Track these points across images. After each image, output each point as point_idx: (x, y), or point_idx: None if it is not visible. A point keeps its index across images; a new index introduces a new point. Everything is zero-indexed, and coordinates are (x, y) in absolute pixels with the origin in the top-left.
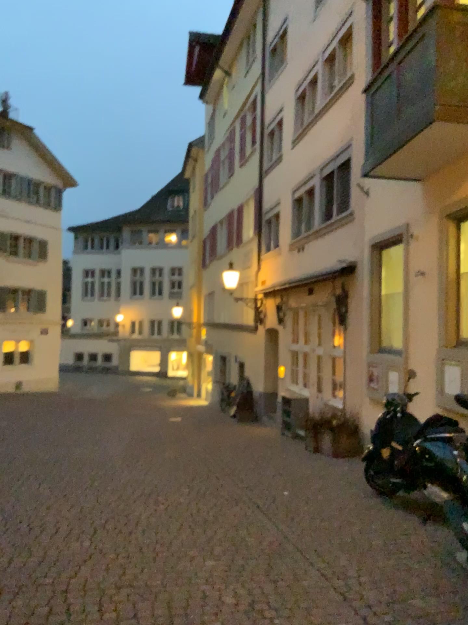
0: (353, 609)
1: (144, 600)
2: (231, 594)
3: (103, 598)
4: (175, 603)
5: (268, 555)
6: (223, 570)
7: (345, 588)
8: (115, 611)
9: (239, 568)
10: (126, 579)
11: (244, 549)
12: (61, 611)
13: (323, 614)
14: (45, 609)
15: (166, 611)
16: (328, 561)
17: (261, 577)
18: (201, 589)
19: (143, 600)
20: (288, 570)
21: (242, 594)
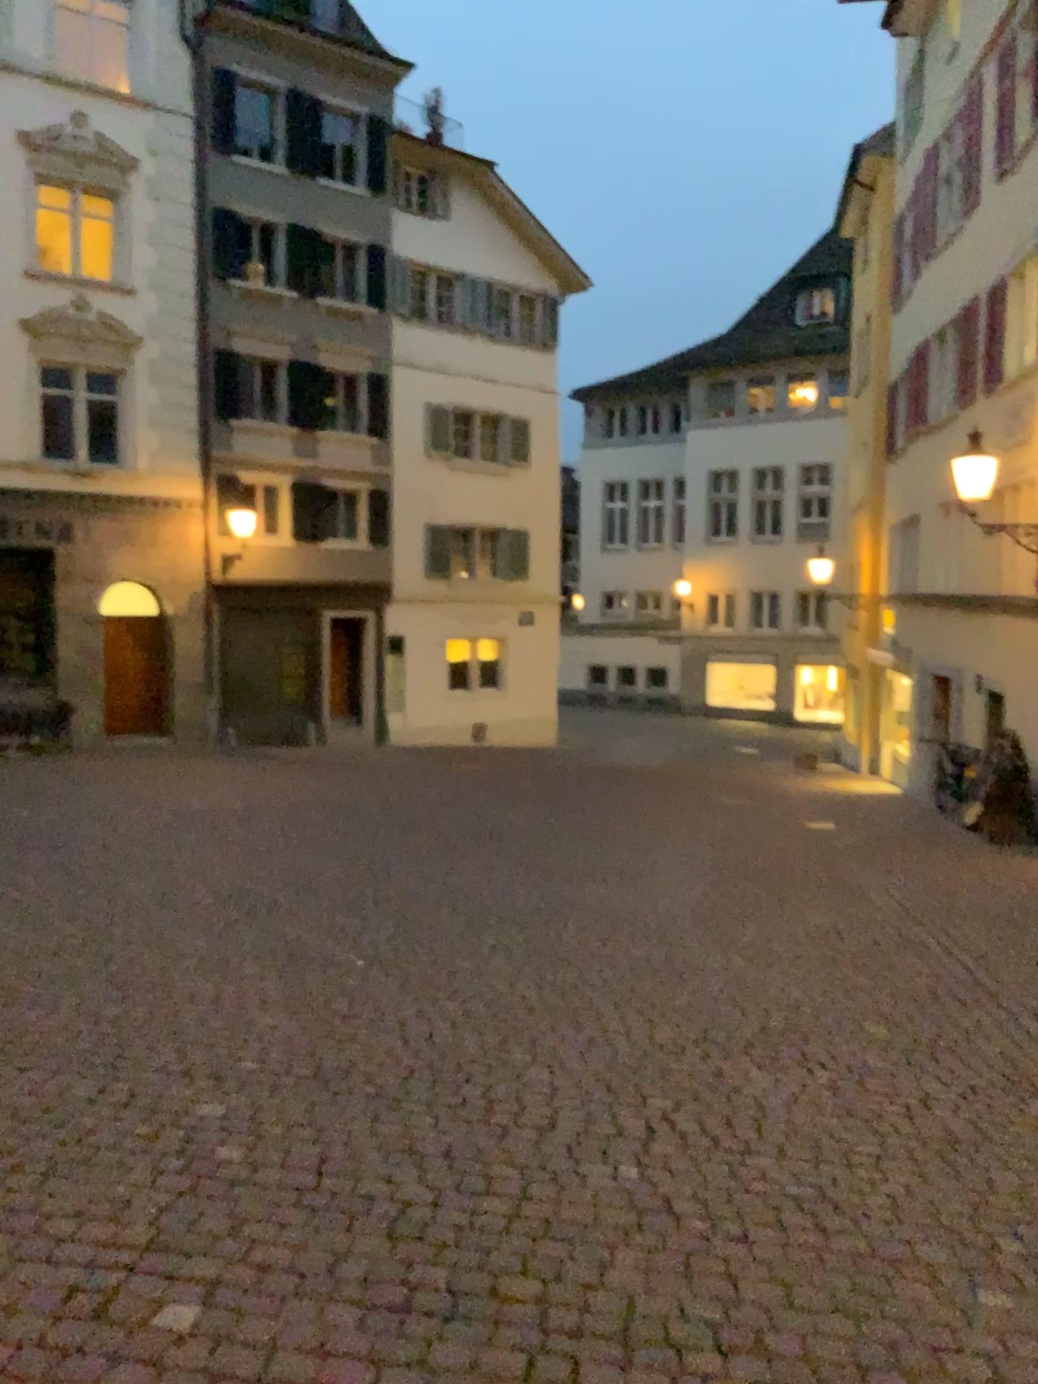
0: None
1: None
2: None
3: None
4: None
5: None
6: None
7: None
8: None
9: None
10: (748, 1326)
11: None
12: None
13: None
14: None
15: None
16: None
17: None
18: None
19: None
20: None
21: None
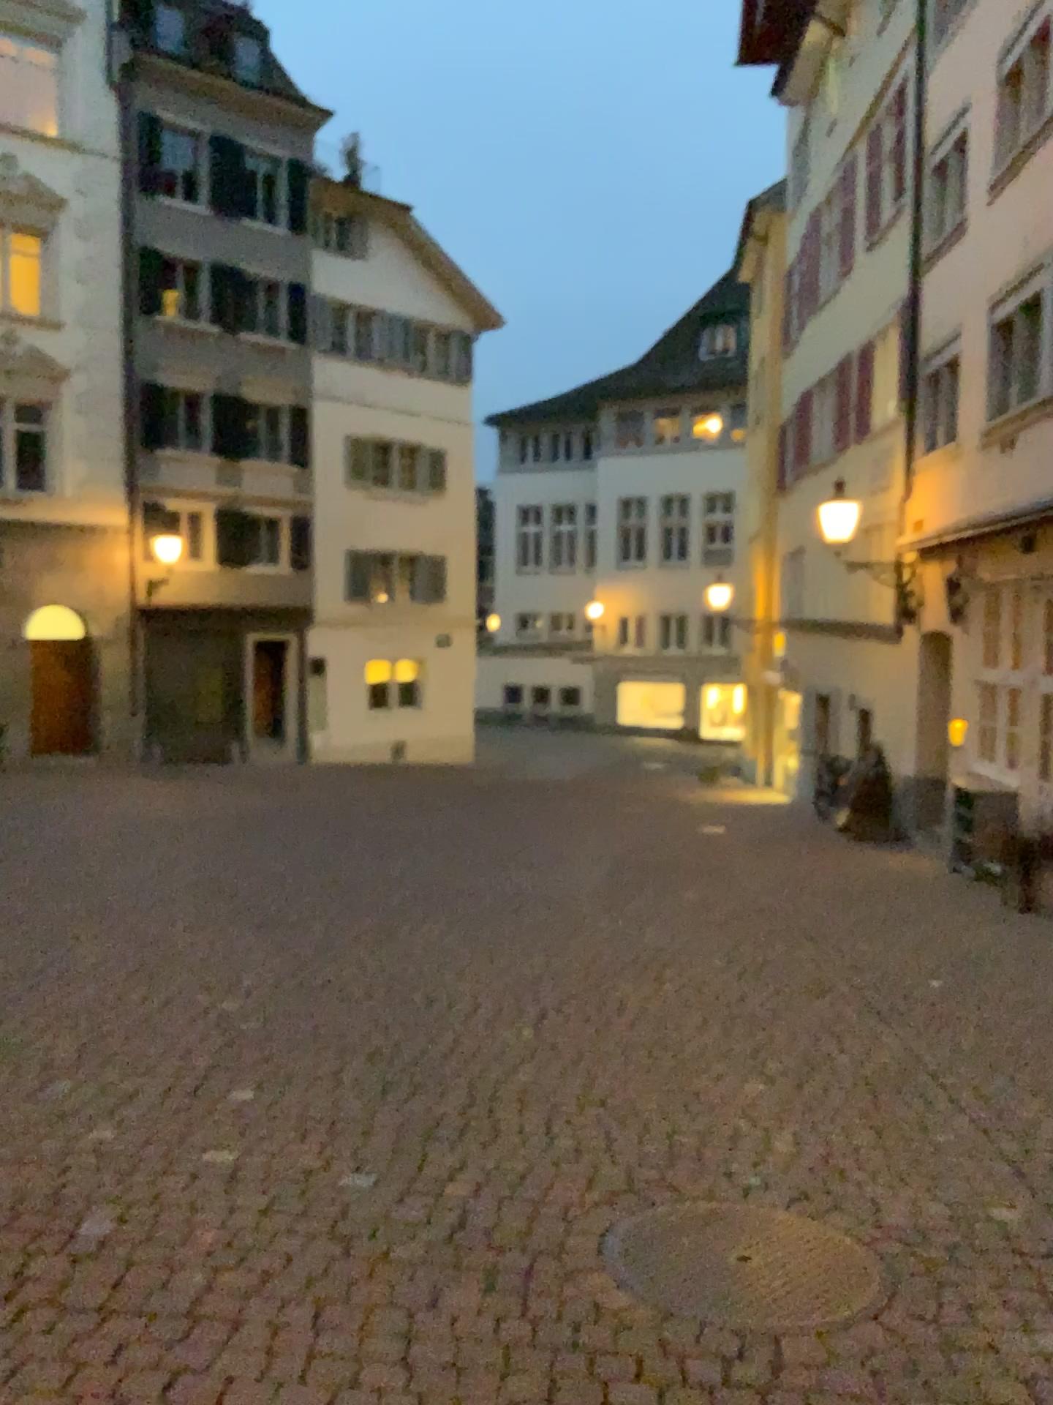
0: (1030, 1188)
1: (627, 1128)
2: (788, 1137)
3: (556, 1116)
4: (682, 1138)
5: (872, 1084)
6: (779, 1100)
7: (1023, 1154)
8: (576, 1138)
9: (810, 1099)
10: (596, 1093)
11: (824, 1070)
12: (485, 1127)
13: (964, 1189)
14: (459, 1120)
15: (664, 1148)
16: (997, 1106)
17: (851, 1117)
18: (733, 1124)
19: (625, 1127)
20: (909, 1112)
21: (809, 1140)
